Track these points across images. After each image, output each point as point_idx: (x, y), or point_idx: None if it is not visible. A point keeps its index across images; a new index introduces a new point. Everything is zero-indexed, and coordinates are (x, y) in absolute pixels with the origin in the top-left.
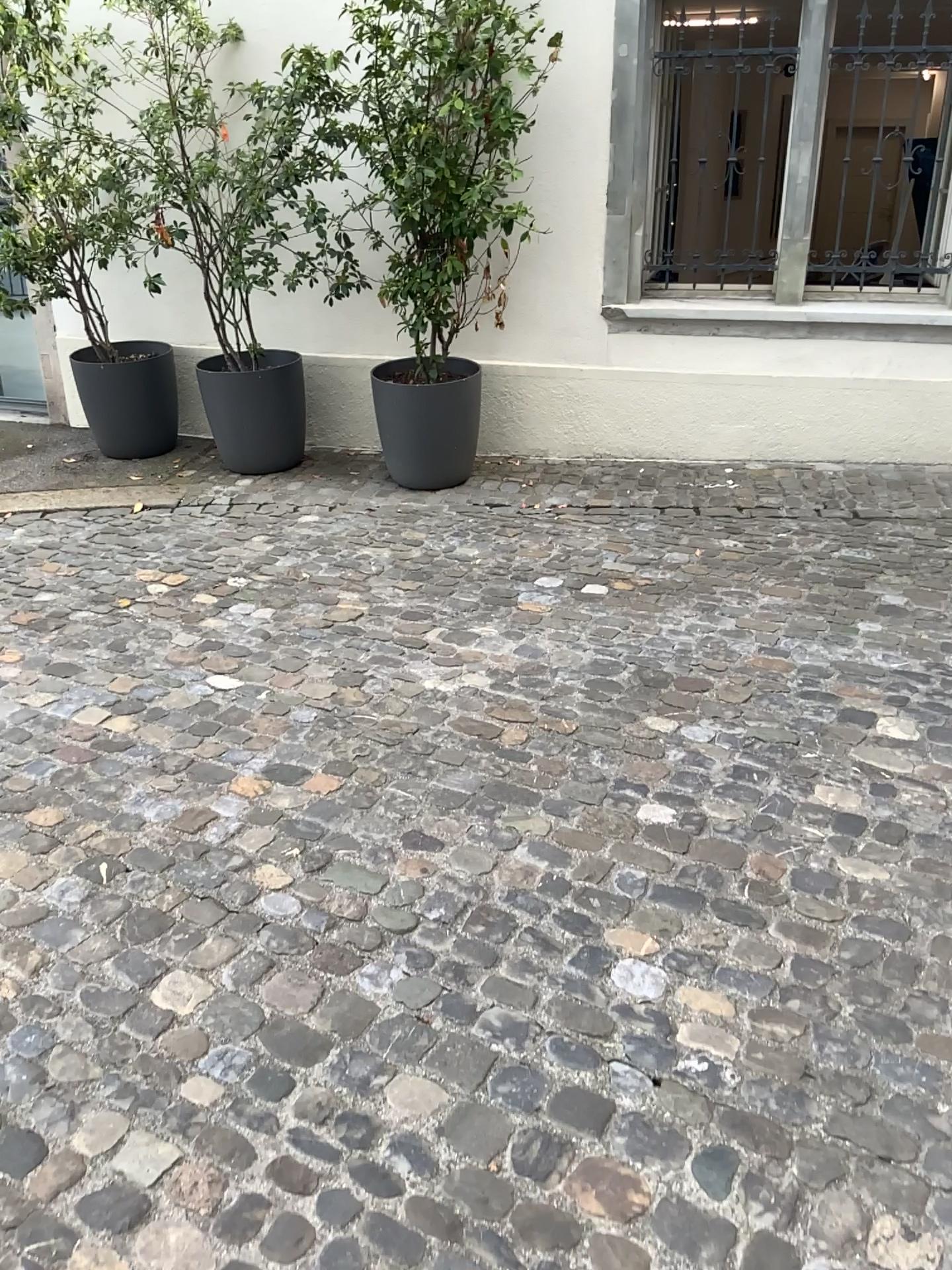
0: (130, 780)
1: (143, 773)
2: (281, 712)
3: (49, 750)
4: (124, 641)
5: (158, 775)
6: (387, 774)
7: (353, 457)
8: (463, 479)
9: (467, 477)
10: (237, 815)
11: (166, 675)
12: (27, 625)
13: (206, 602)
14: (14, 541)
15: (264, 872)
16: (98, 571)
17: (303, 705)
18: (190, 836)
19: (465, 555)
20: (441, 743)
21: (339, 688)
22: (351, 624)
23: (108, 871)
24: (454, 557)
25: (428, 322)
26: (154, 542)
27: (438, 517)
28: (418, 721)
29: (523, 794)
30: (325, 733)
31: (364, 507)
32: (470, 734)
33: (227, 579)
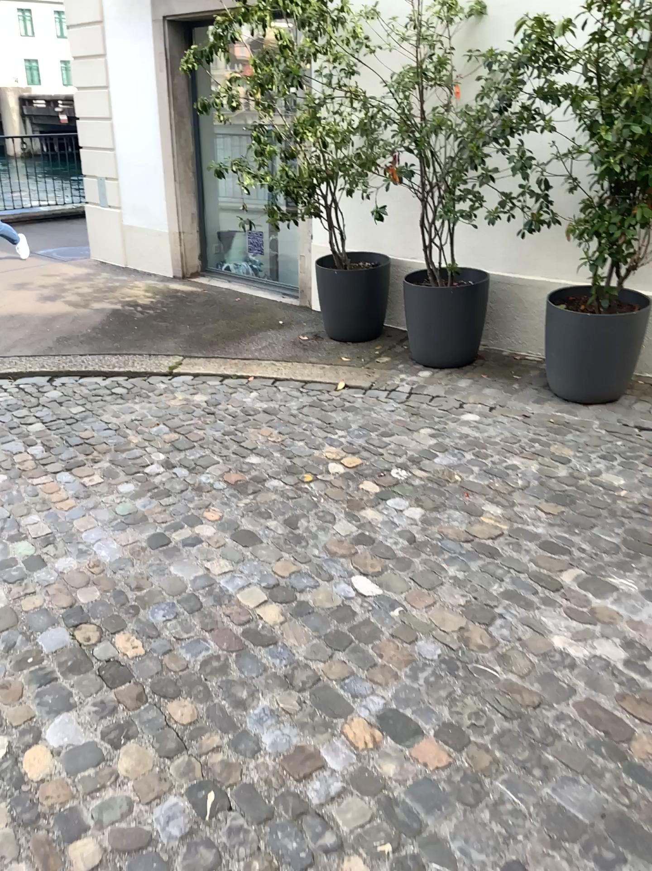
0: (261, 688)
1: (274, 680)
2: (410, 639)
3: (208, 629)
4: (297, 520)
5: (286, 689)
6: (499, 760)
7: (518, 362)
8: (614, 399)
9: (618, 398)
10: (344, 768)
11: (321, 567)
12: (231, 485)
13: (371, 492)
14: (246, 401)
15: (353, 863)
16: (297, 442)
17: (432, 637)
18: (295, 782)
19: (609, 485)
20: (563, 729)
21: (469, 622)
22: (491, 544)
23: (213, 804)
24: (598, 485)
25: (607, 261)
26: (345, 420)
27: (587, 436)
28: (541, 690)
29: (651, 844)
30: (446, 679)
31: (521, 414)
32: (595, 727)
33: (393, 469)
